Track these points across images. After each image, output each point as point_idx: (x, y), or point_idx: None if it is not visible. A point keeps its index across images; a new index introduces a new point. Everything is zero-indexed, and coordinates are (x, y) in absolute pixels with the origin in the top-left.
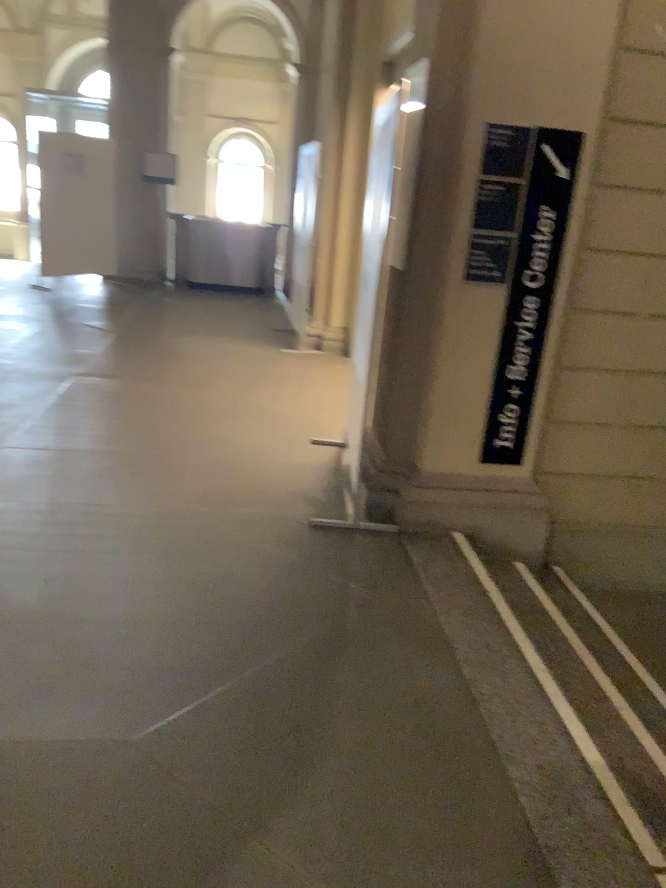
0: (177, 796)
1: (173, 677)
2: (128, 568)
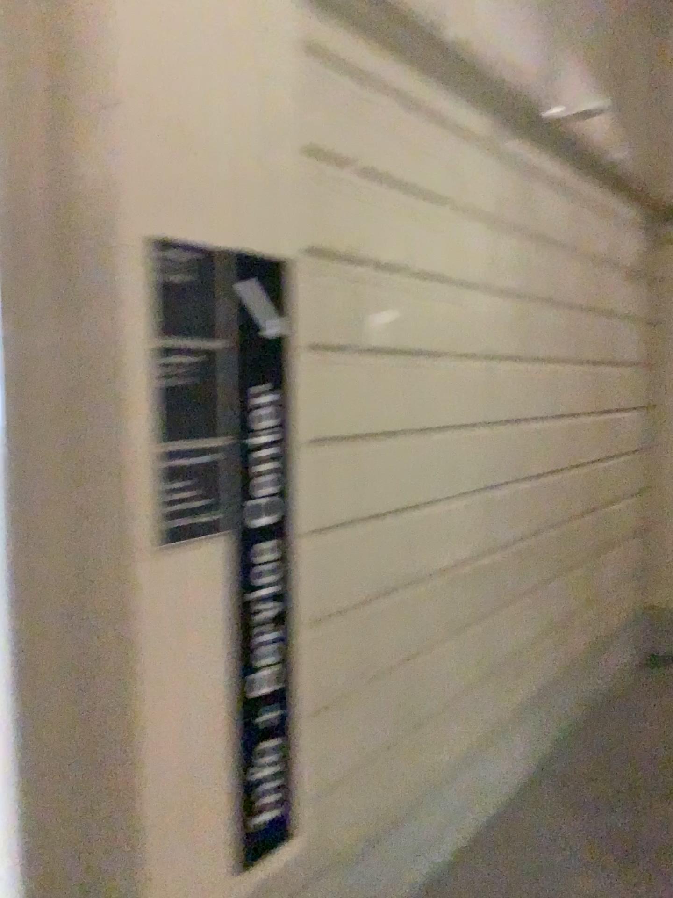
0: None
1: None
2: None
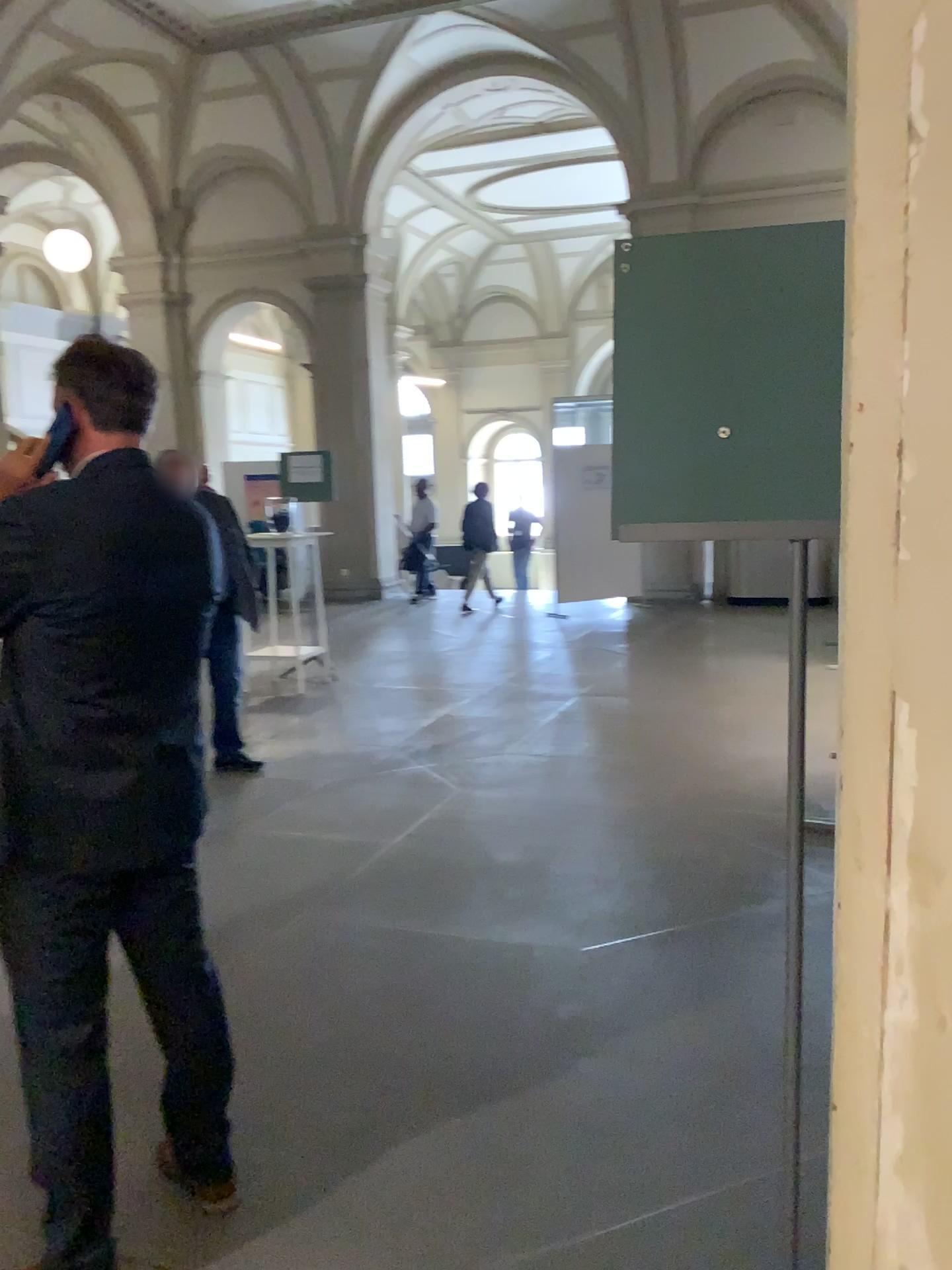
0: (605, 984)
1: (621, 917)
2: (599, 846)
